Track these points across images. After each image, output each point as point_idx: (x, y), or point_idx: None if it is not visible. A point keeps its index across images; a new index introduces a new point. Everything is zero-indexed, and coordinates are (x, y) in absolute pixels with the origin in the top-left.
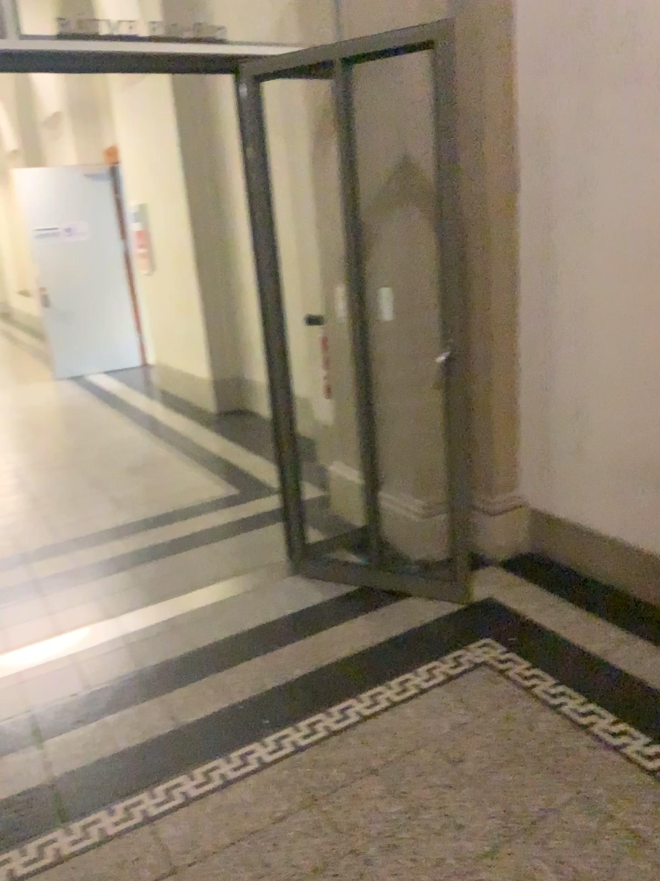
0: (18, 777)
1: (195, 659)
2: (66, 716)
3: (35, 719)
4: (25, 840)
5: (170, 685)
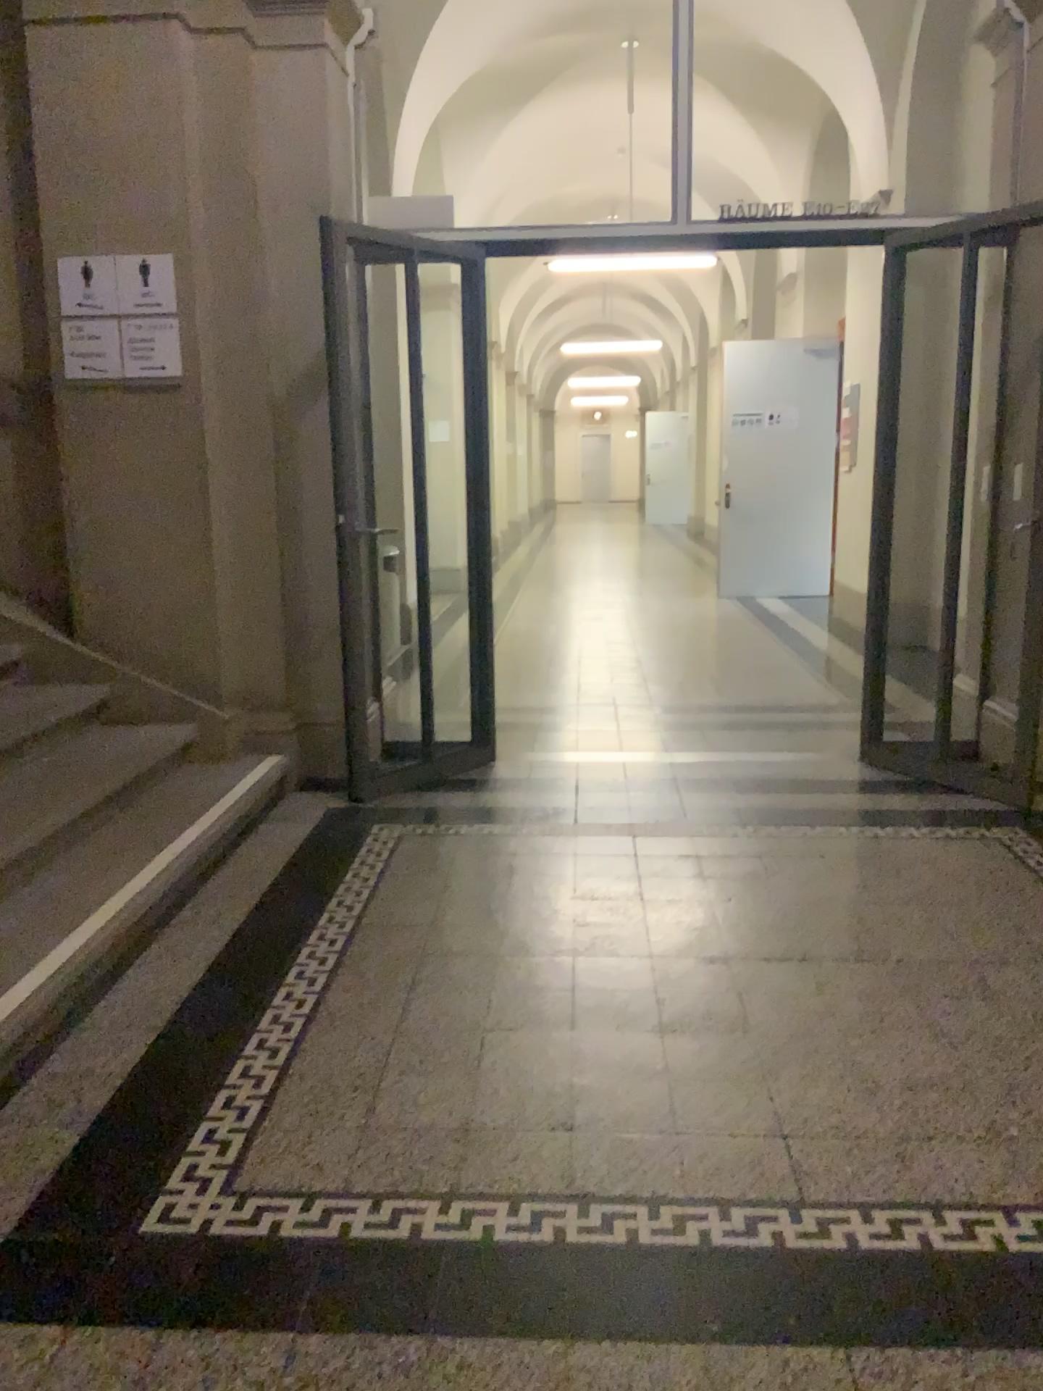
0: (556, 800)
1: (724, 781)
2: (604, 782)
3: (581, 780)
4: (548, 822)
5: (693, 787)
